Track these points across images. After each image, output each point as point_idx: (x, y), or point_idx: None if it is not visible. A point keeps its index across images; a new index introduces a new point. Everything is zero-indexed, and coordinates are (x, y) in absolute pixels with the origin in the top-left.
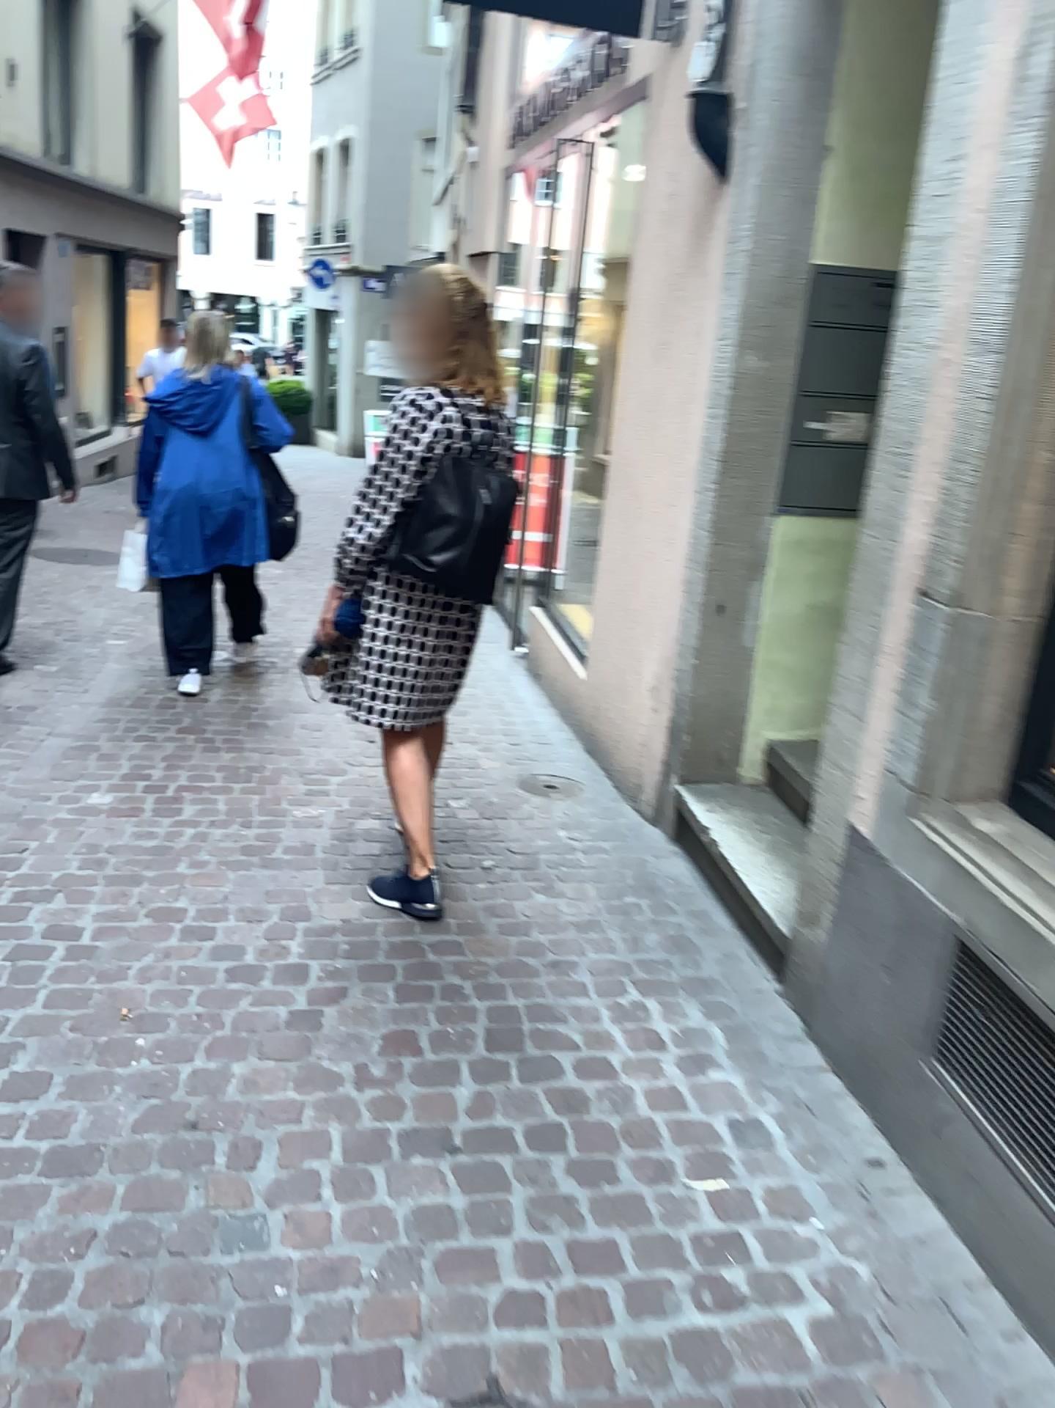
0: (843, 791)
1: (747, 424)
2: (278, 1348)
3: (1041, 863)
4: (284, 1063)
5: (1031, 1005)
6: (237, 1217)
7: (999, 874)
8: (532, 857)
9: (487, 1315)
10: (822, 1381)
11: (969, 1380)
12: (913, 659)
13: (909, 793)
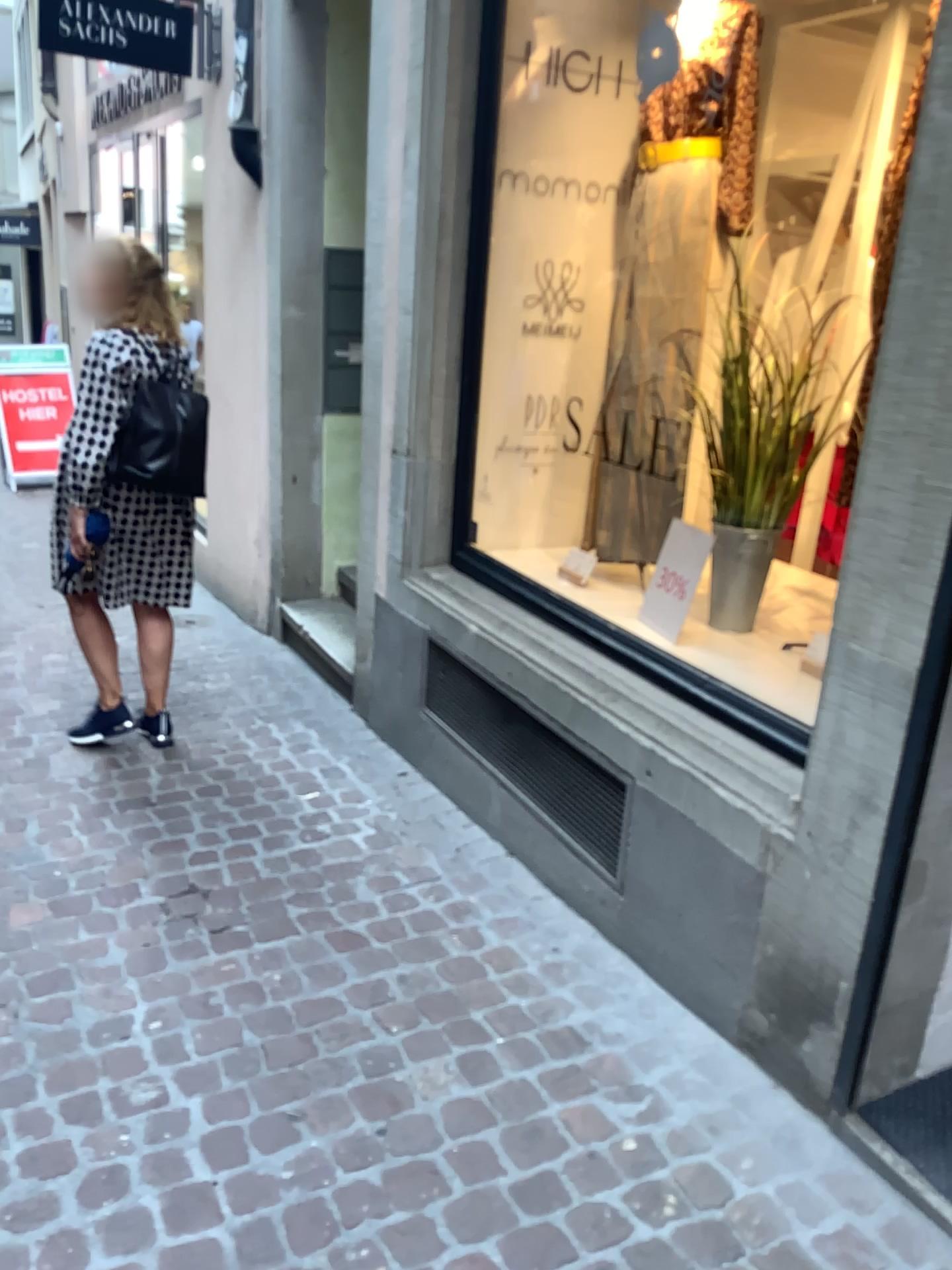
0: (368, 573)
1: (294, 352)
2: (66, 890)
3: (461, 587)
4: (31, 782)
5: (459, 658)
6: (23, 849)
7: (442, 596)
8: (180, 662)
9: (184, 861)
10: (367, 856)
11: (441, 844)
12: (393, 488)
13: (399, 565)
